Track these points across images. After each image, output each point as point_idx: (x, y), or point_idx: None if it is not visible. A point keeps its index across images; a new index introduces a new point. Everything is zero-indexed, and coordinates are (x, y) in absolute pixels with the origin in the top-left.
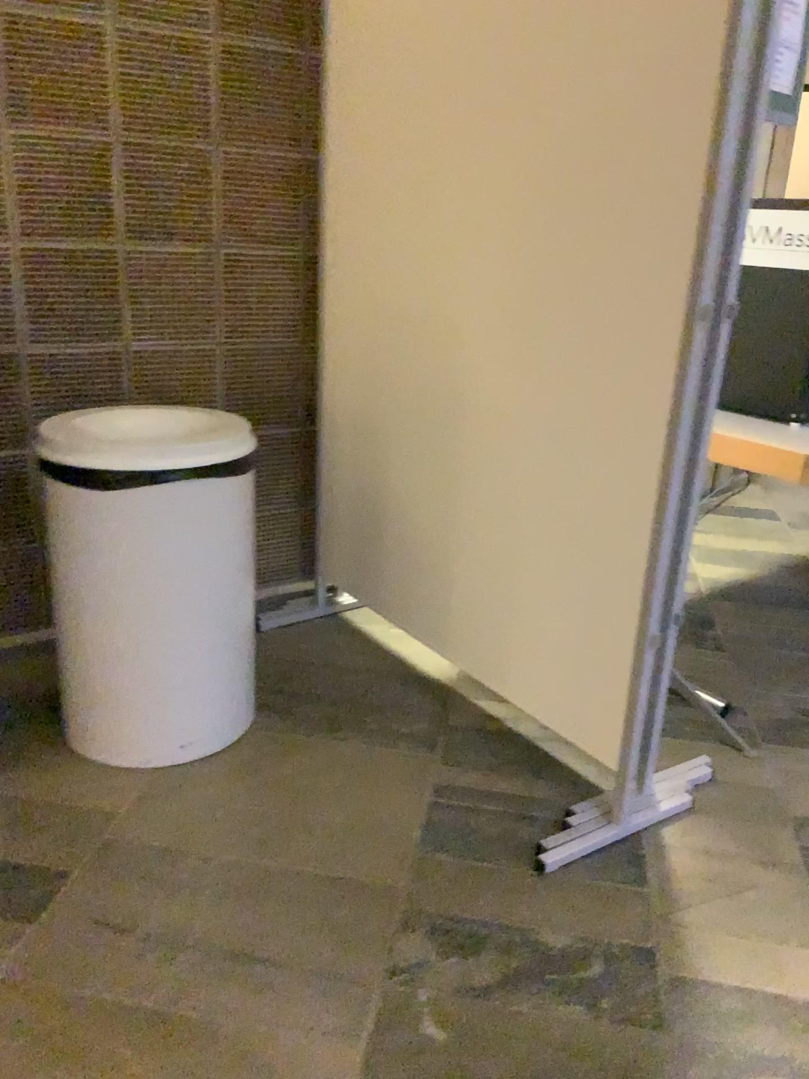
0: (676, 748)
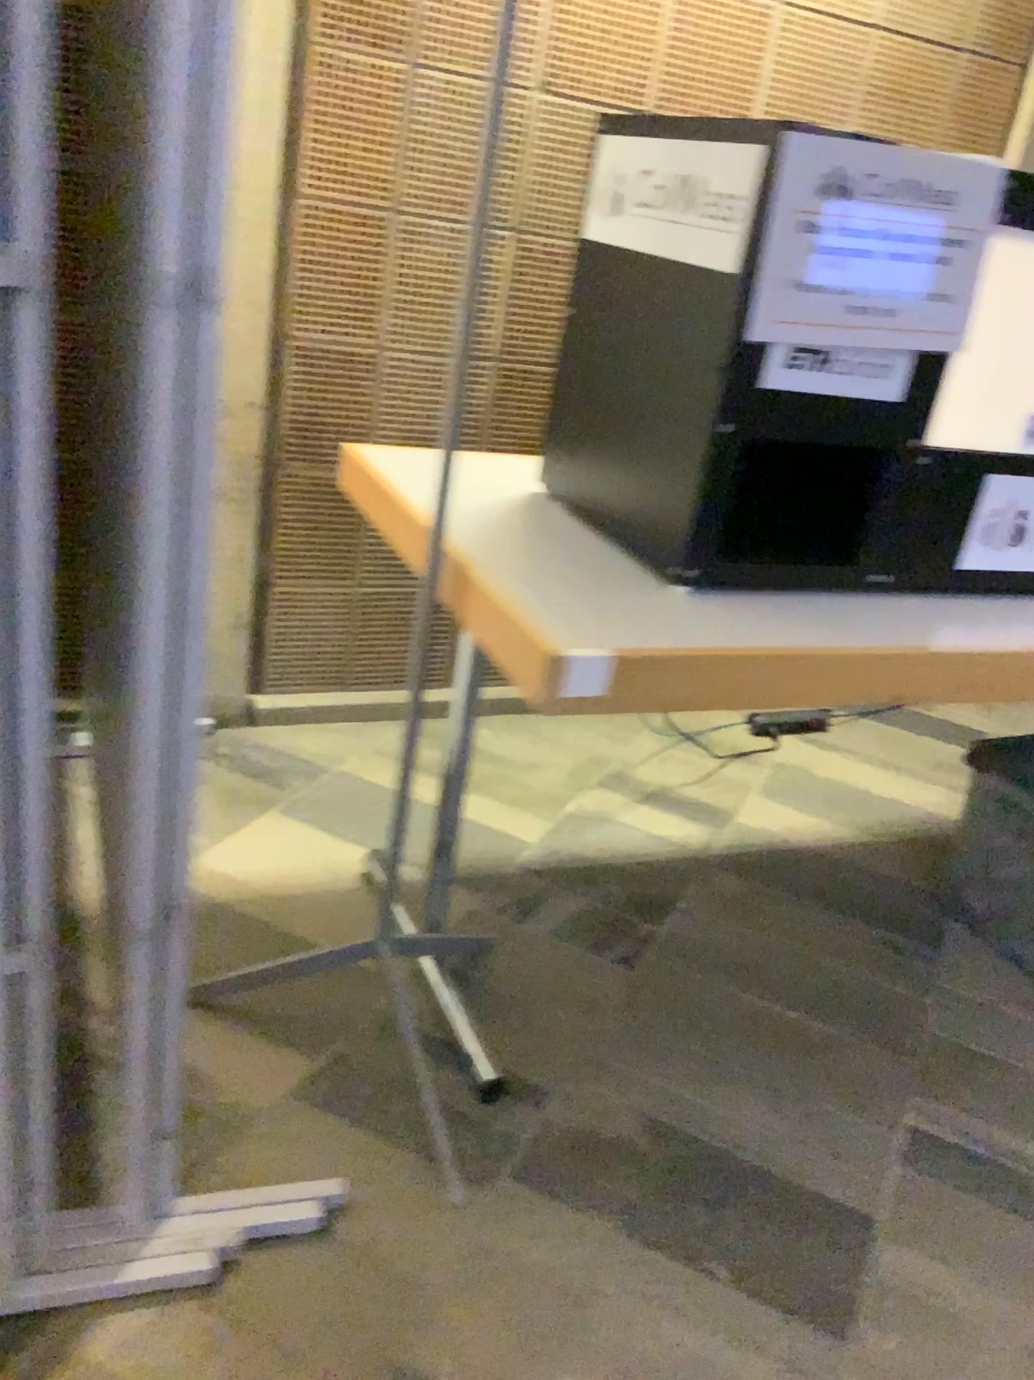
0: (357, 1153)
